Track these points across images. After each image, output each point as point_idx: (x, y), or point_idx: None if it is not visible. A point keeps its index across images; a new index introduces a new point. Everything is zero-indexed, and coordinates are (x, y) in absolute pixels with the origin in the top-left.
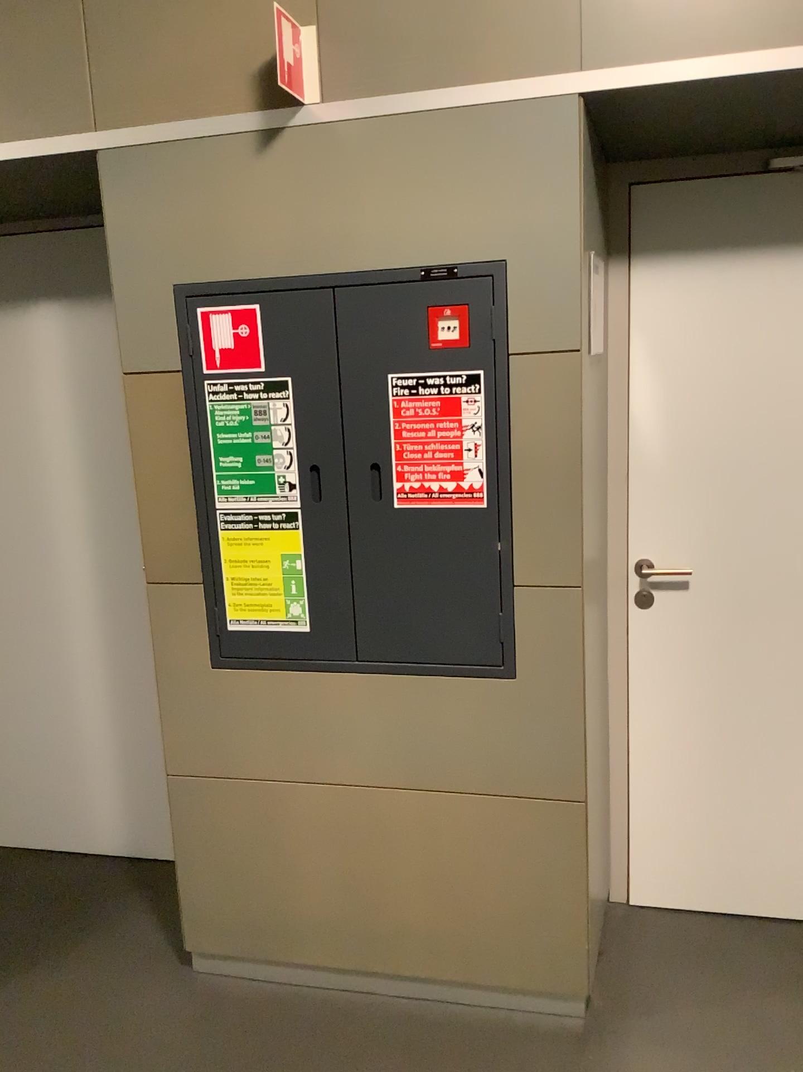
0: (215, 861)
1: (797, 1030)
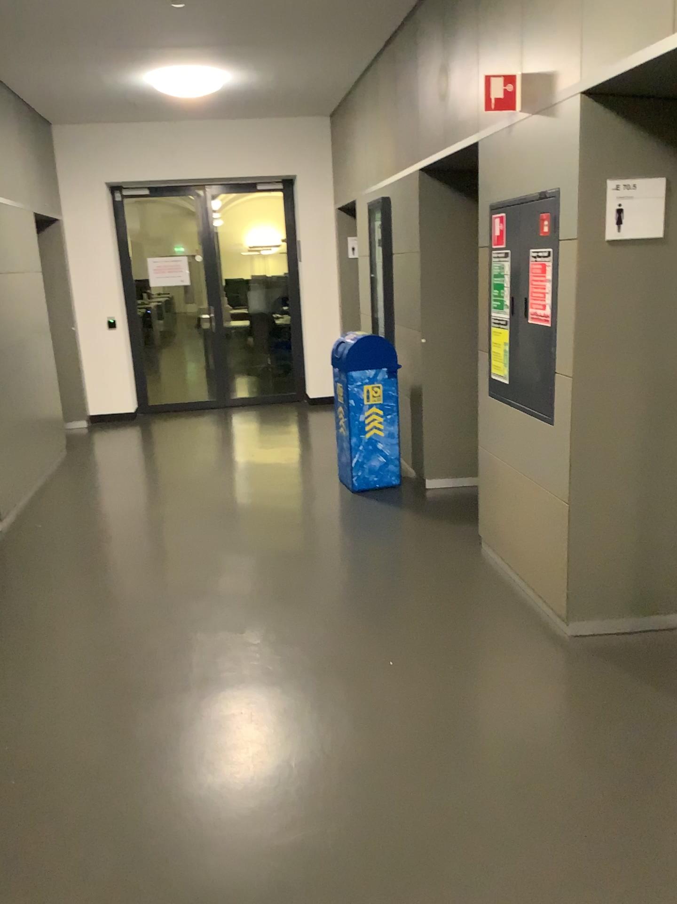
0: (484, 493)
1: (637, 700)
